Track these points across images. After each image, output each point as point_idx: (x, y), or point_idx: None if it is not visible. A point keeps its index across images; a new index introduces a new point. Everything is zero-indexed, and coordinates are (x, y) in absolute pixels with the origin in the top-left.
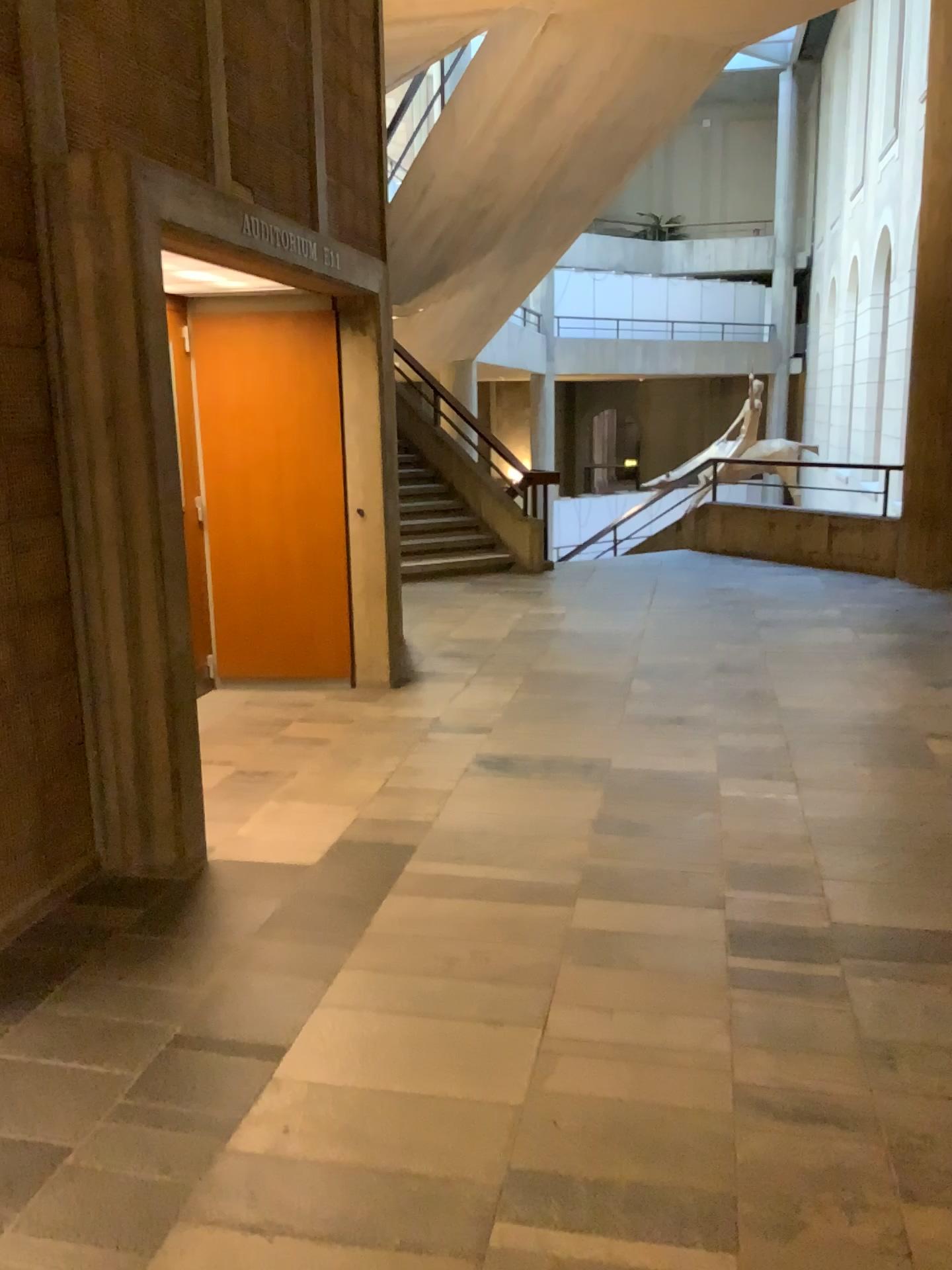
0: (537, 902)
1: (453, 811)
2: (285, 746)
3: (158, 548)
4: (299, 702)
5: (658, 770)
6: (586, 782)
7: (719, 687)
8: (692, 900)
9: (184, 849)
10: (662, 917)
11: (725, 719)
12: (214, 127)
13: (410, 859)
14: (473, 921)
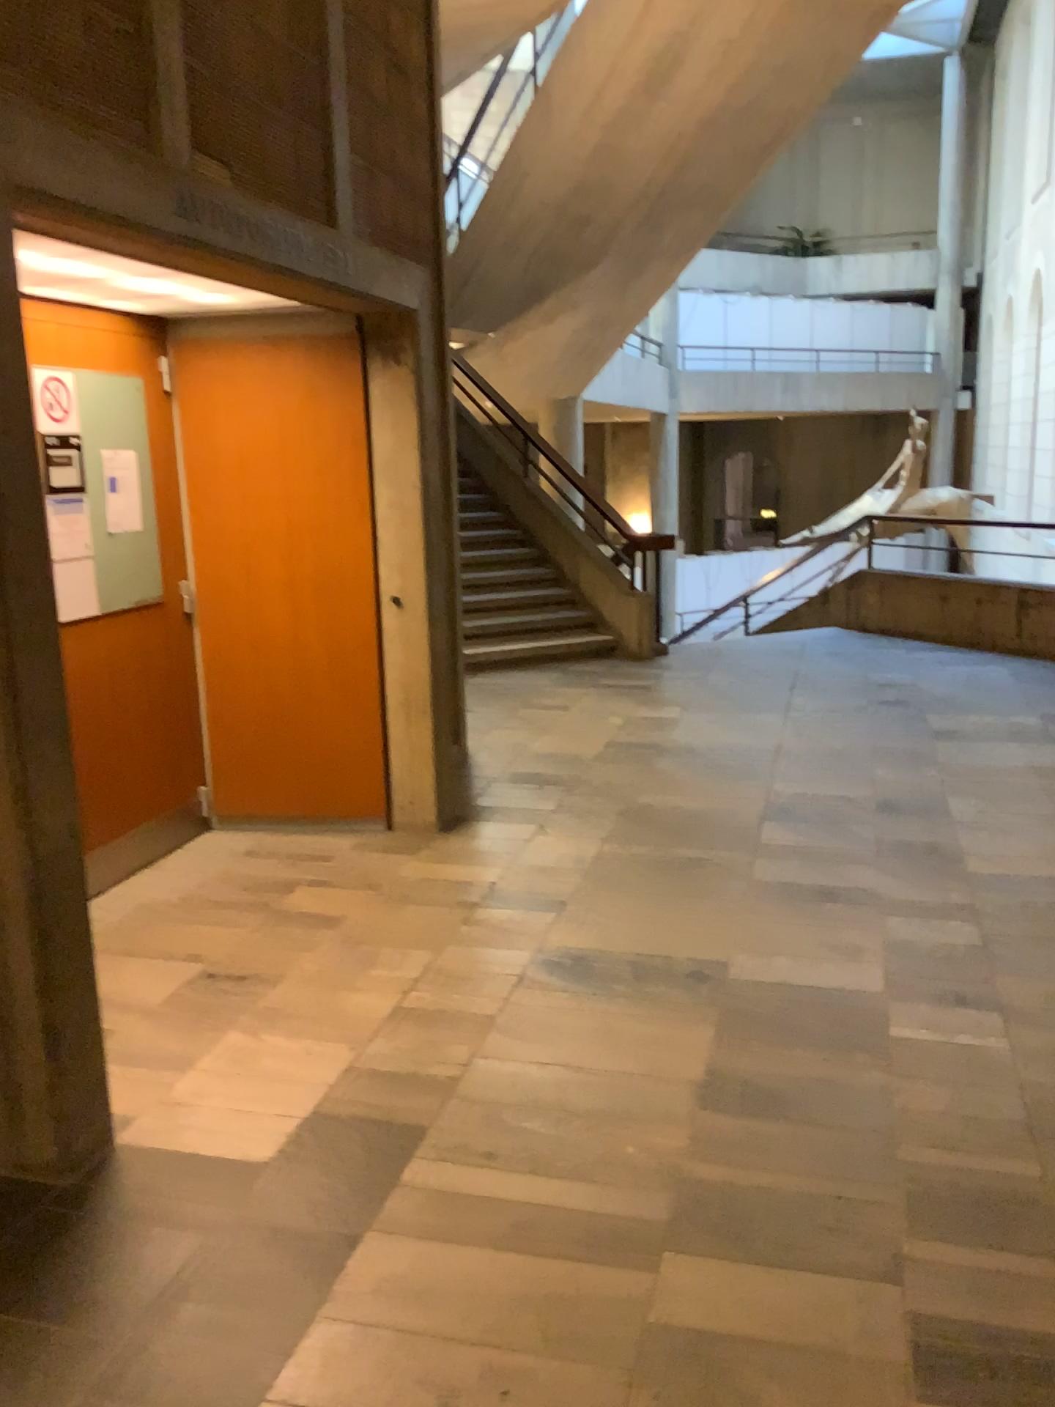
0: (597, 1262)
1: (488, 1061)
2: (274, 932)
3: (14, 691)
4: (310, 857)
5: (796, 989)
6: (688, 1010)
7: (882, 842)
8: (849, 1270)
9: (67, 1141)
10: (799, 1308)
11: (892, 898)
12: (156, 69)
13: (410, 1159)
14: (488, 1304)
